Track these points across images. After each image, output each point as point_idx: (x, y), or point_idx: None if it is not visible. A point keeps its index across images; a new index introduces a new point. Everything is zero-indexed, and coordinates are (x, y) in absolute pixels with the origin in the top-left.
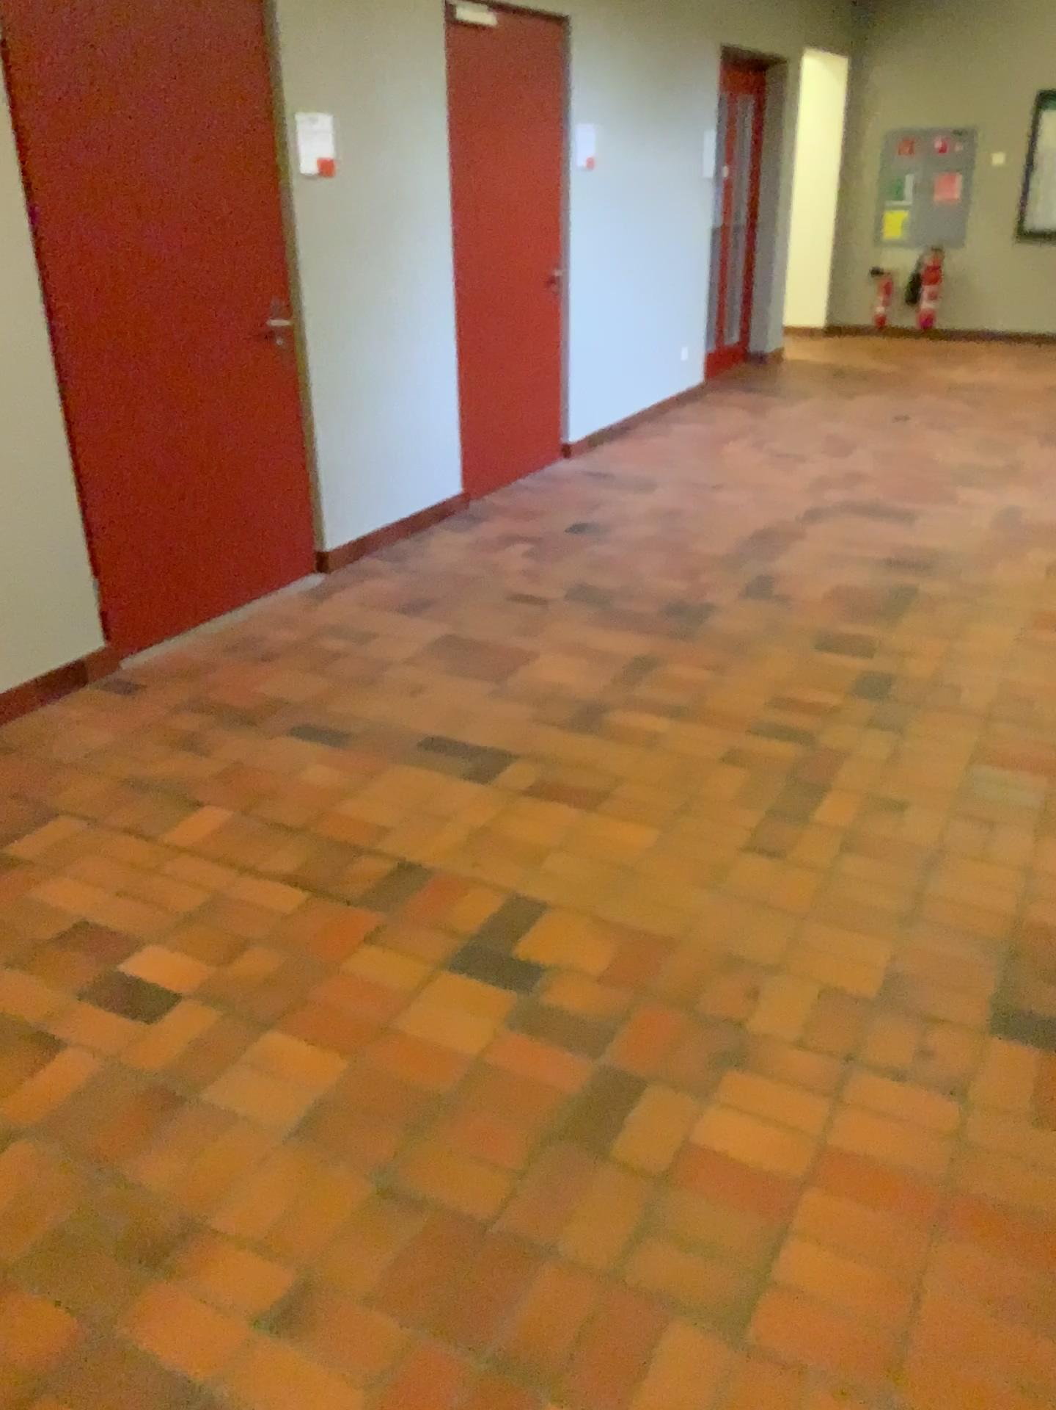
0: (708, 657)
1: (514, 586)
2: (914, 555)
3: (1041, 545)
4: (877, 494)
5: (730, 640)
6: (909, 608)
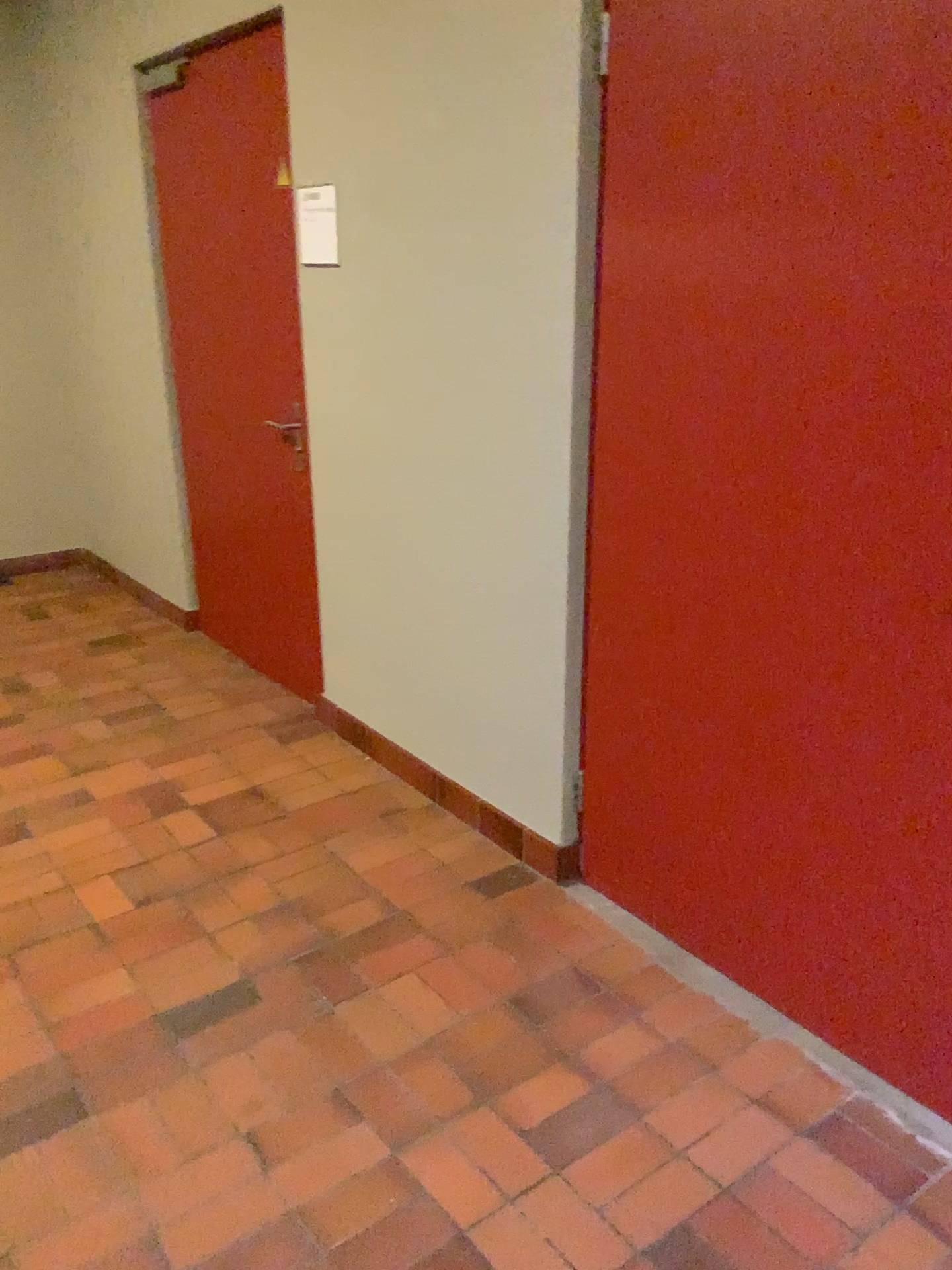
0: None
1: None
2: None
3: None
4: None
5: None
6: None
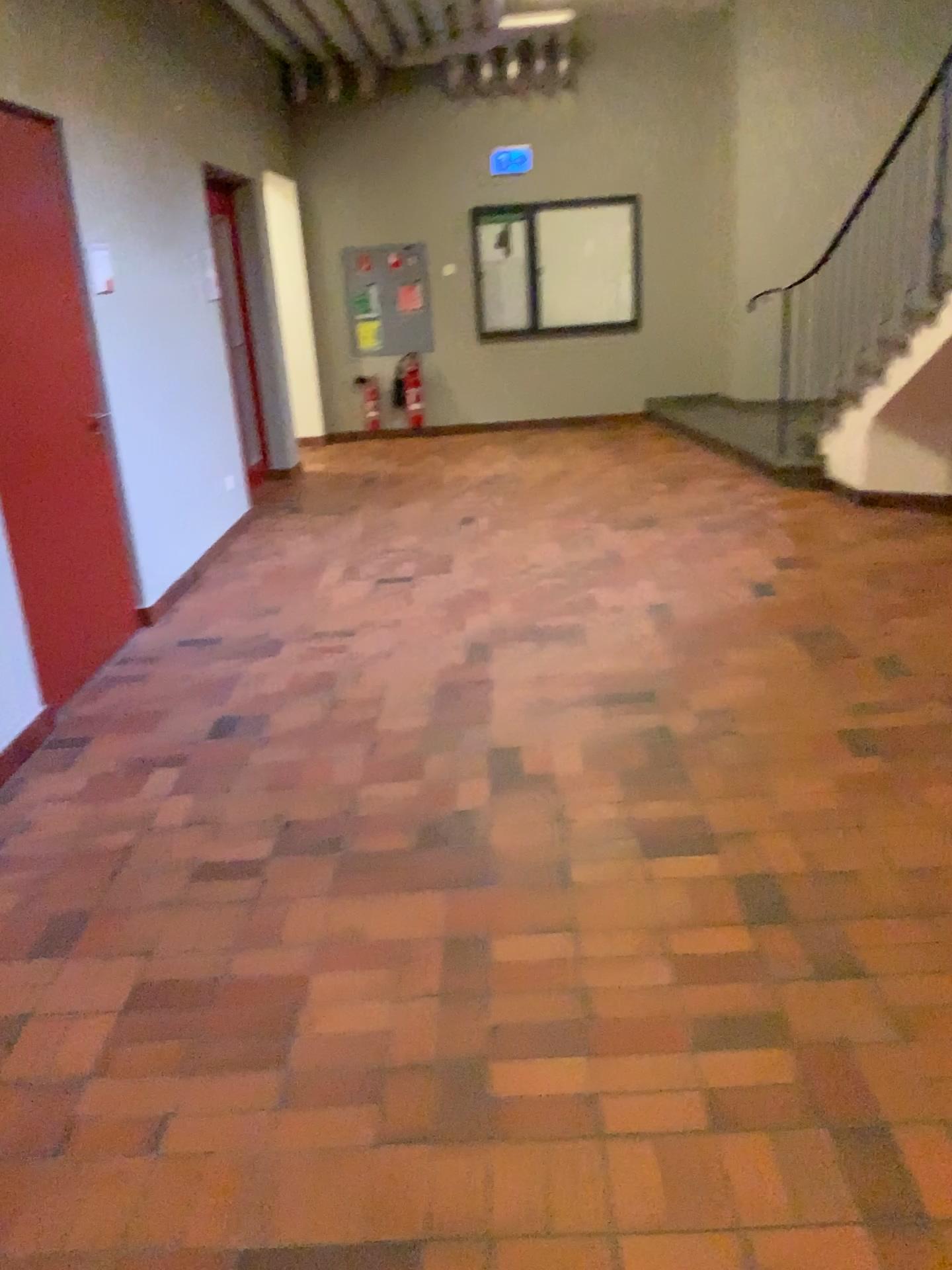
0: (530, 911)
1: (188, 852)
2: (621, 683)
3: (728, 645)
4: (519, 612)
5: (534, 870)
6: (682, 761)
